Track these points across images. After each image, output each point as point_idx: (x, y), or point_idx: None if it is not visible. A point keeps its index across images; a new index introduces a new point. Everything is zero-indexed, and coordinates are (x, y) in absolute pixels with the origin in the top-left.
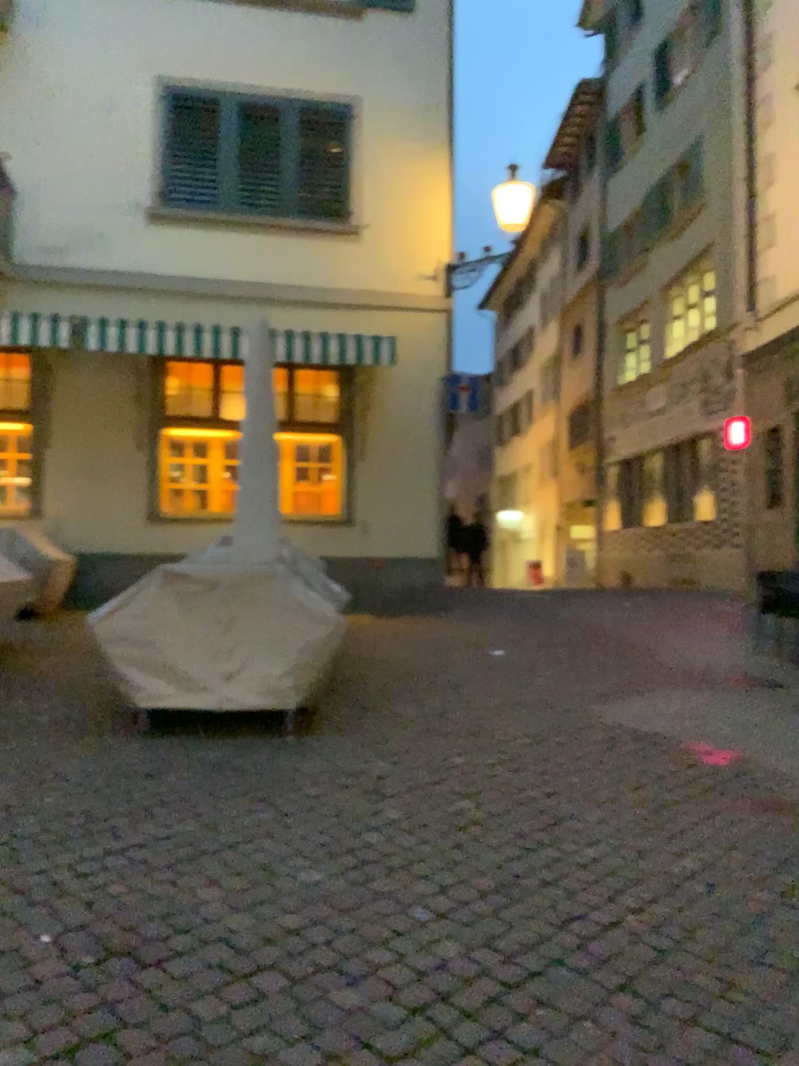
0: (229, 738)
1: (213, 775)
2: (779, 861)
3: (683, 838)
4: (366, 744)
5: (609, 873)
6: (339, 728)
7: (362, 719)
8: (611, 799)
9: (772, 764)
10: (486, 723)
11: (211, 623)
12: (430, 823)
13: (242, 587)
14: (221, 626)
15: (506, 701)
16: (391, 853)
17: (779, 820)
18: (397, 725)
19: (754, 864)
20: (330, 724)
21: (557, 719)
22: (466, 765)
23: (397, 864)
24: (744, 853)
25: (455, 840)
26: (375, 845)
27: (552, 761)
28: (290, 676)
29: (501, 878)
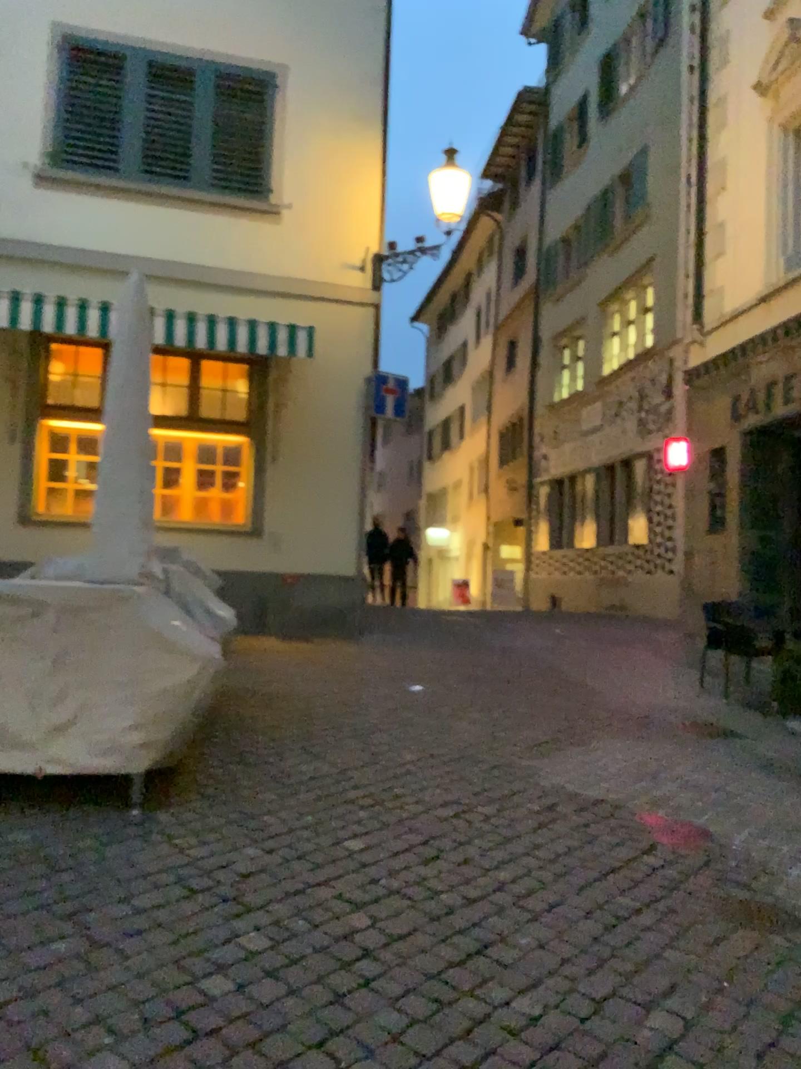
0: (50, 812)
1: (7, 875)
2: (779, 1016)
3: (648, 977)
4: (234, 820)
5: (552, 1049)
6: (202, 798)
7: (236, 783)
8: (549, 908)
9: (742, 848)
10: (393, 788)
11: (37, 657)
12: (300, 959)
13: (83, 612)
14: (49, 662)
15: (420, 757)
16: (235, 1019)
17: (765, 938)
18: (279, 792)
19: (747, 1025)
20: (192, 791)
21: (481, 783)
22: (361, 853)
23: (240, 1043)
24: (731, 1001)
25: (333, 990)
26: (214, 1002)
27: (474, 846)
28: (138, 731)
29: (394, 1066)
